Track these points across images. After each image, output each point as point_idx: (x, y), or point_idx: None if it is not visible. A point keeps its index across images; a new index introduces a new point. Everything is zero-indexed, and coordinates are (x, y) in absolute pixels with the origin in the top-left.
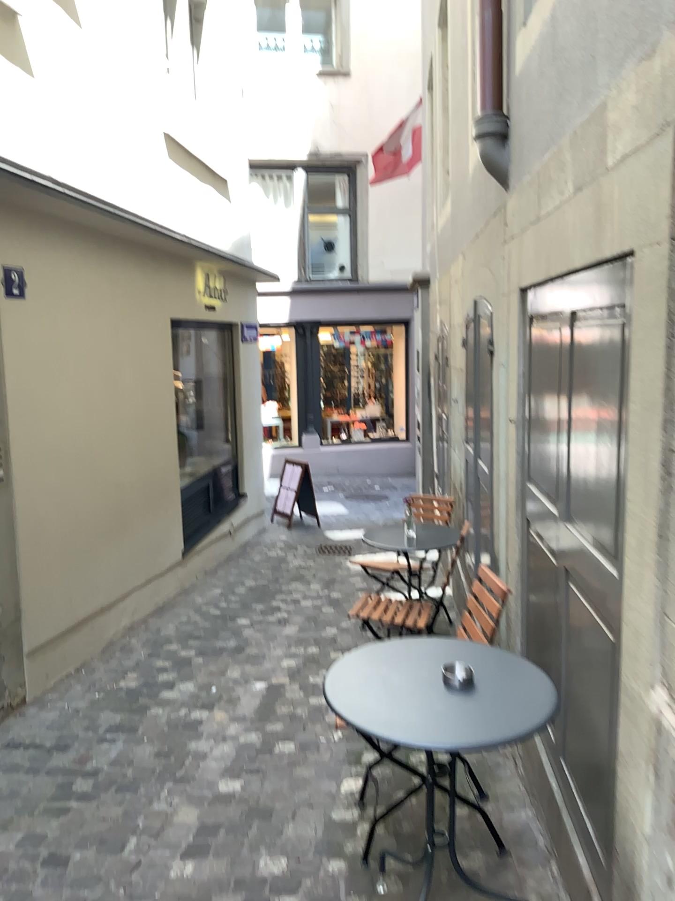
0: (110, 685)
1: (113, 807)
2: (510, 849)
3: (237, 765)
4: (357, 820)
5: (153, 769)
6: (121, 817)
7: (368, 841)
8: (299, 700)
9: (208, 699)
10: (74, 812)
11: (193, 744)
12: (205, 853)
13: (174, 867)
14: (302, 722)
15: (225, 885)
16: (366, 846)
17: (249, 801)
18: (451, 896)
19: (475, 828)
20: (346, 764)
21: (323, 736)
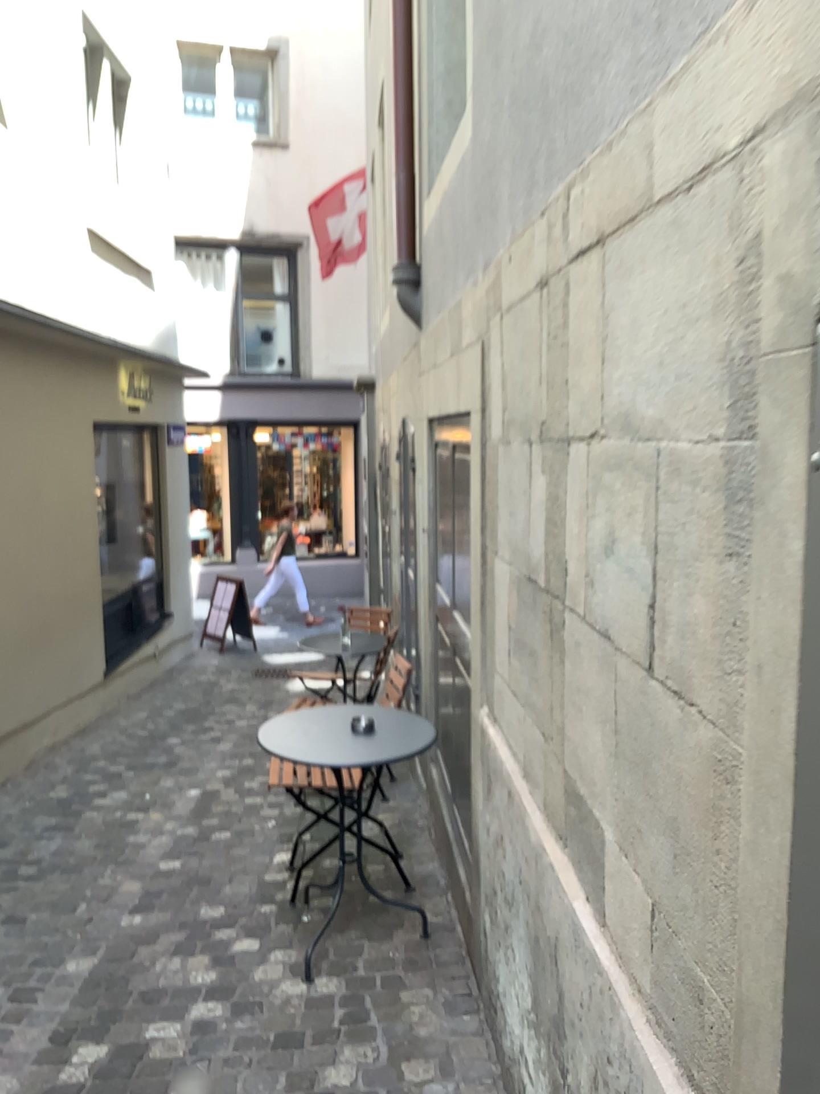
0: (41, 796)
1: (62, 883)
2: (415, 885)
3: (176, 849)
4: (287, 877)
5: (95, 856)
6: (70, 890)
7: (296, 889)
8: (234, 799)
9: (143, 802)
10: (24, 890)
11: (132, 836)
12: (152, 907)
13: (124, 918)
14: (237, 816)
15: (172, 926)
16: (295, 892)
17: (189, 872)
18: (363, 917)
19: (388, 875)
20: (278, 842)
21: (258, 824)
